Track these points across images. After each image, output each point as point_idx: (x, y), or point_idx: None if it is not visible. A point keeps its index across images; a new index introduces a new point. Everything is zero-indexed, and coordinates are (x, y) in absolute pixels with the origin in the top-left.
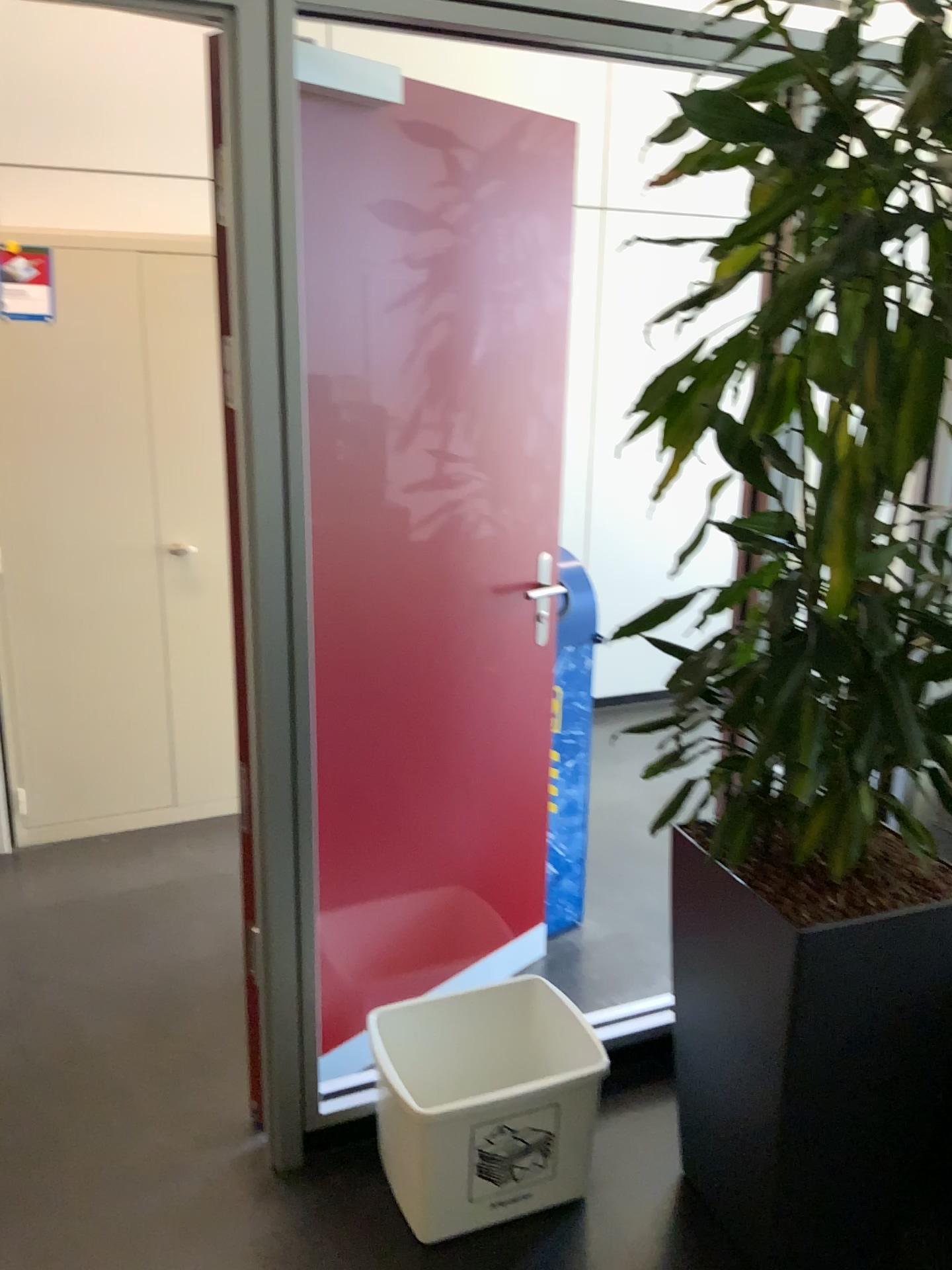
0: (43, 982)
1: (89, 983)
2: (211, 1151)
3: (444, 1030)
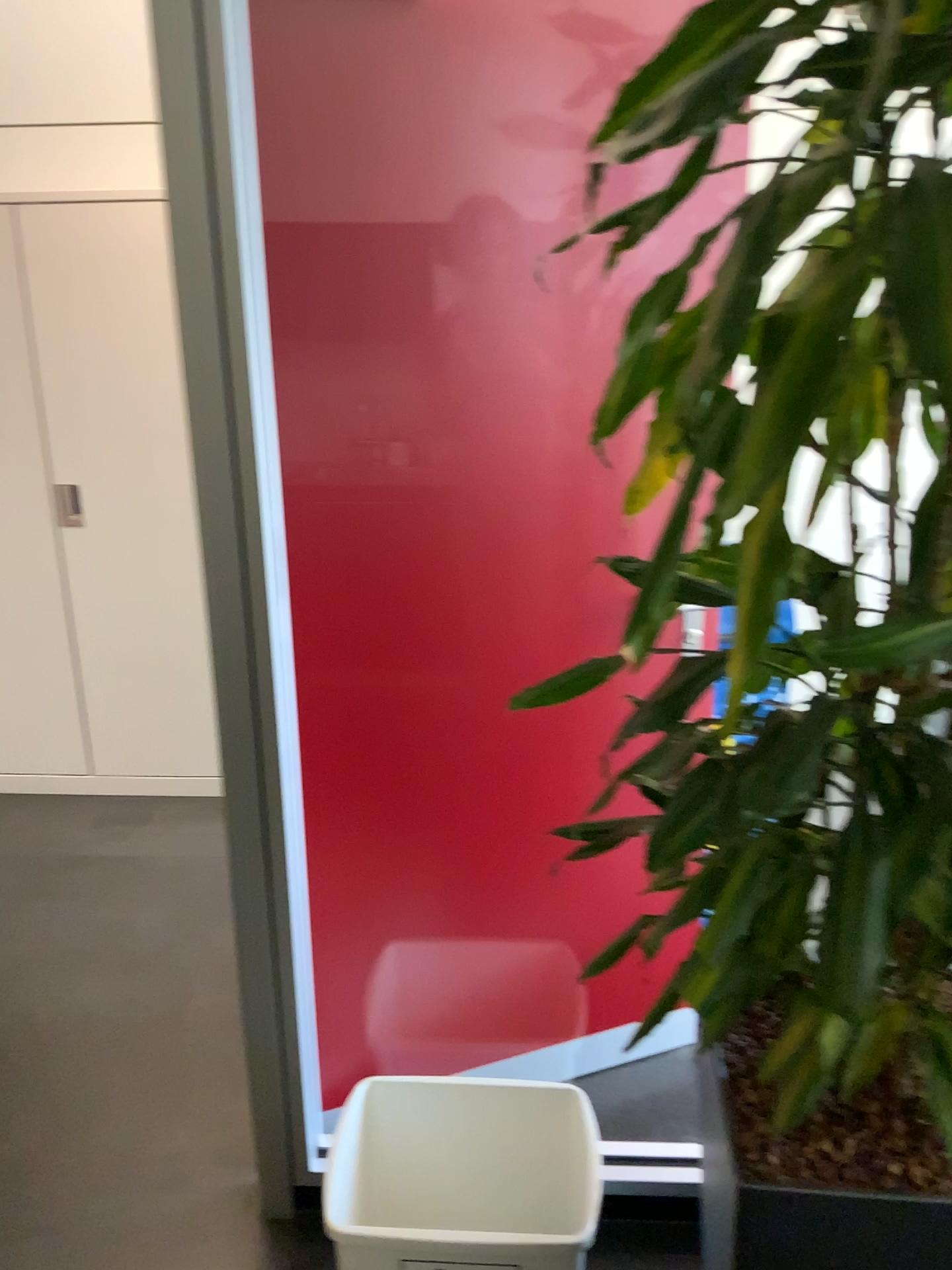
0: (188, 938)
1: (224, 950)
2: (220, 1172)
3: (455, 1123)
